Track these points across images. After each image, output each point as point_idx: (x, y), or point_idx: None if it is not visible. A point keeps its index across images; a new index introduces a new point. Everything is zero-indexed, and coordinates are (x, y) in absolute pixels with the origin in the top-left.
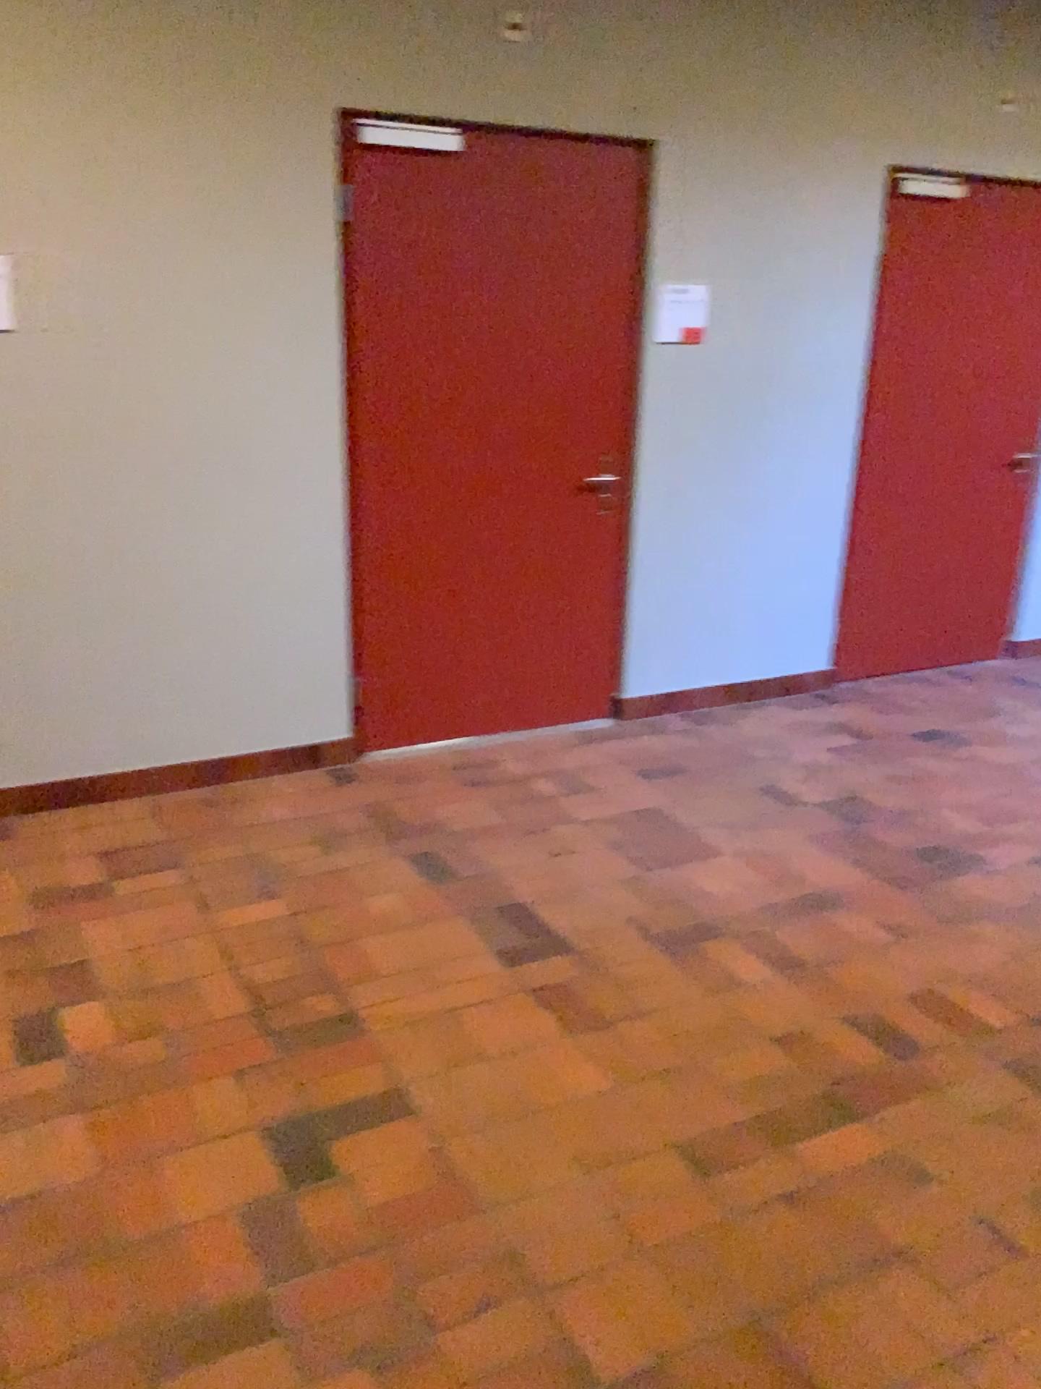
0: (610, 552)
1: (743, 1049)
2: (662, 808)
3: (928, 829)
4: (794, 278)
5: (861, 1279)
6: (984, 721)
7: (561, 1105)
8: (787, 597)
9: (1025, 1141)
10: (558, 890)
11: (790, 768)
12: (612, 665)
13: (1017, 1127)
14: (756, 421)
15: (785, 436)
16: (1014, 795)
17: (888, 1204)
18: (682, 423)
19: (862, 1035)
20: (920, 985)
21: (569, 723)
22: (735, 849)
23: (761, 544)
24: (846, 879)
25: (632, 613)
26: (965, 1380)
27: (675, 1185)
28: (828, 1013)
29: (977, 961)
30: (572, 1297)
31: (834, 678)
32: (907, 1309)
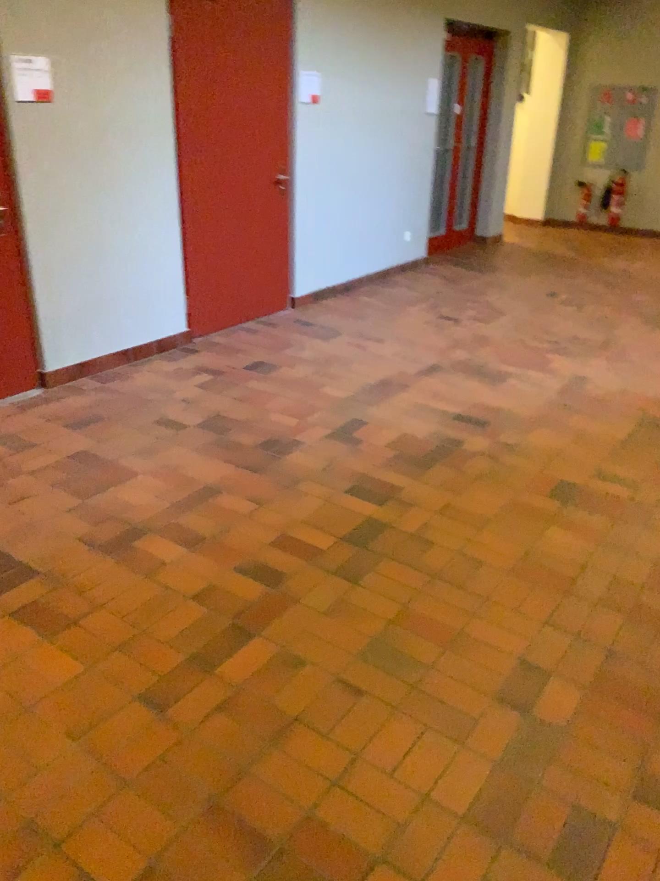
0: (15, 267)
1: (172, 611)
2: (89, 449)
3: (265, 428)
4: (115, 53)
5: (272, 747)
6: (287, 350)
7: (48, 693)
8: (151, 286)
9: (352, 619)
10: (19, 529)
11: (173, 403)
12: (33, 350)
13: (346, 611)
14: (107, 162)
15: (130, 172)
16: (311, 396)
17: (281, 690)
18: (52, 166)
19: (247, 578)
20: (276, 535)
21: (8, 397)
22: (144, 468)
23: (126, 250)
24: (221, 473)
25: (41, 310)
26: (343, 789)
27: (140, 725)
28: (224, 569)
29: (307, 510)
30: (79, 839)
31: (191, 336)
32: (303, 756)
